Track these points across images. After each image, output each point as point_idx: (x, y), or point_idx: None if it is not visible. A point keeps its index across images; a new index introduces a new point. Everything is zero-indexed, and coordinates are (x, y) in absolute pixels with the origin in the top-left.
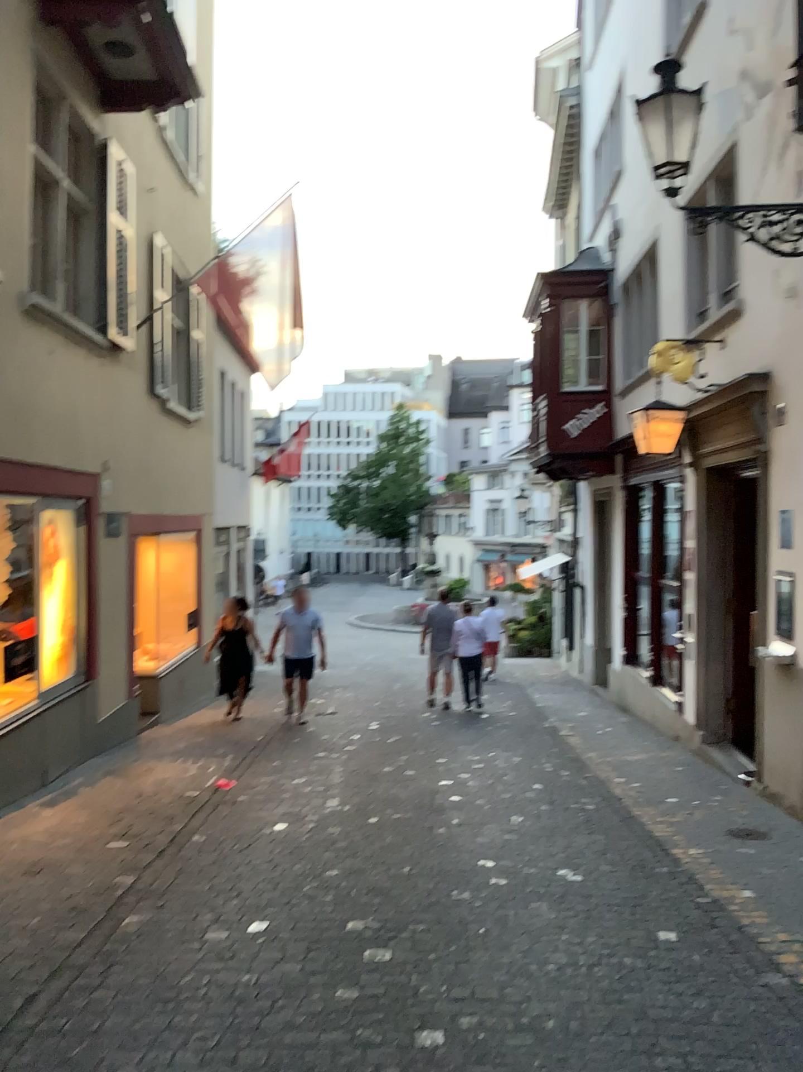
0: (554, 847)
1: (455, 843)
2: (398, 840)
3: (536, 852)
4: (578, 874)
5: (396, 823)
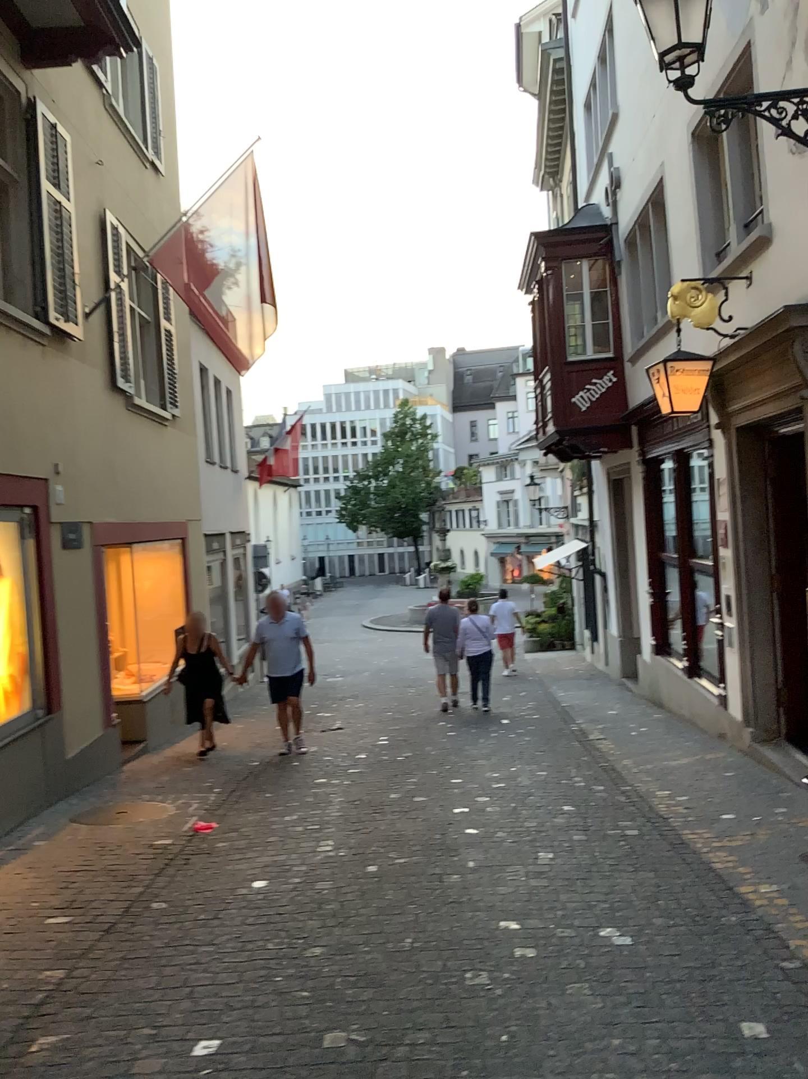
0: (592, 899)
1: (468, 902)
2: (397, 901)
3: (570, 908)
4: (625, 941)
5: (395, 876)
